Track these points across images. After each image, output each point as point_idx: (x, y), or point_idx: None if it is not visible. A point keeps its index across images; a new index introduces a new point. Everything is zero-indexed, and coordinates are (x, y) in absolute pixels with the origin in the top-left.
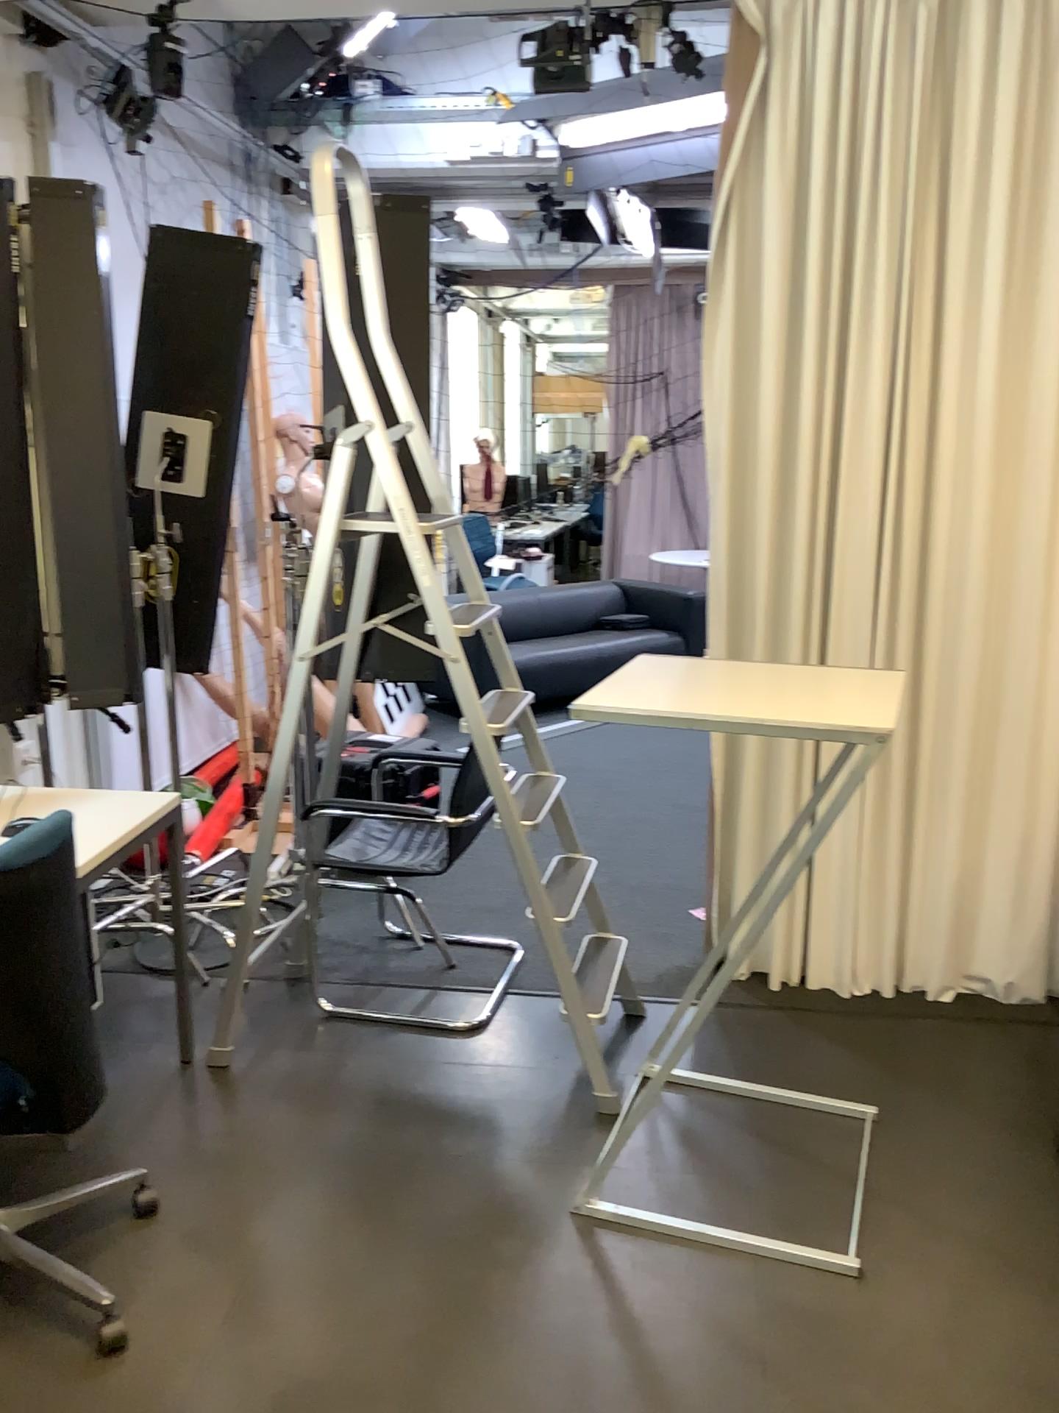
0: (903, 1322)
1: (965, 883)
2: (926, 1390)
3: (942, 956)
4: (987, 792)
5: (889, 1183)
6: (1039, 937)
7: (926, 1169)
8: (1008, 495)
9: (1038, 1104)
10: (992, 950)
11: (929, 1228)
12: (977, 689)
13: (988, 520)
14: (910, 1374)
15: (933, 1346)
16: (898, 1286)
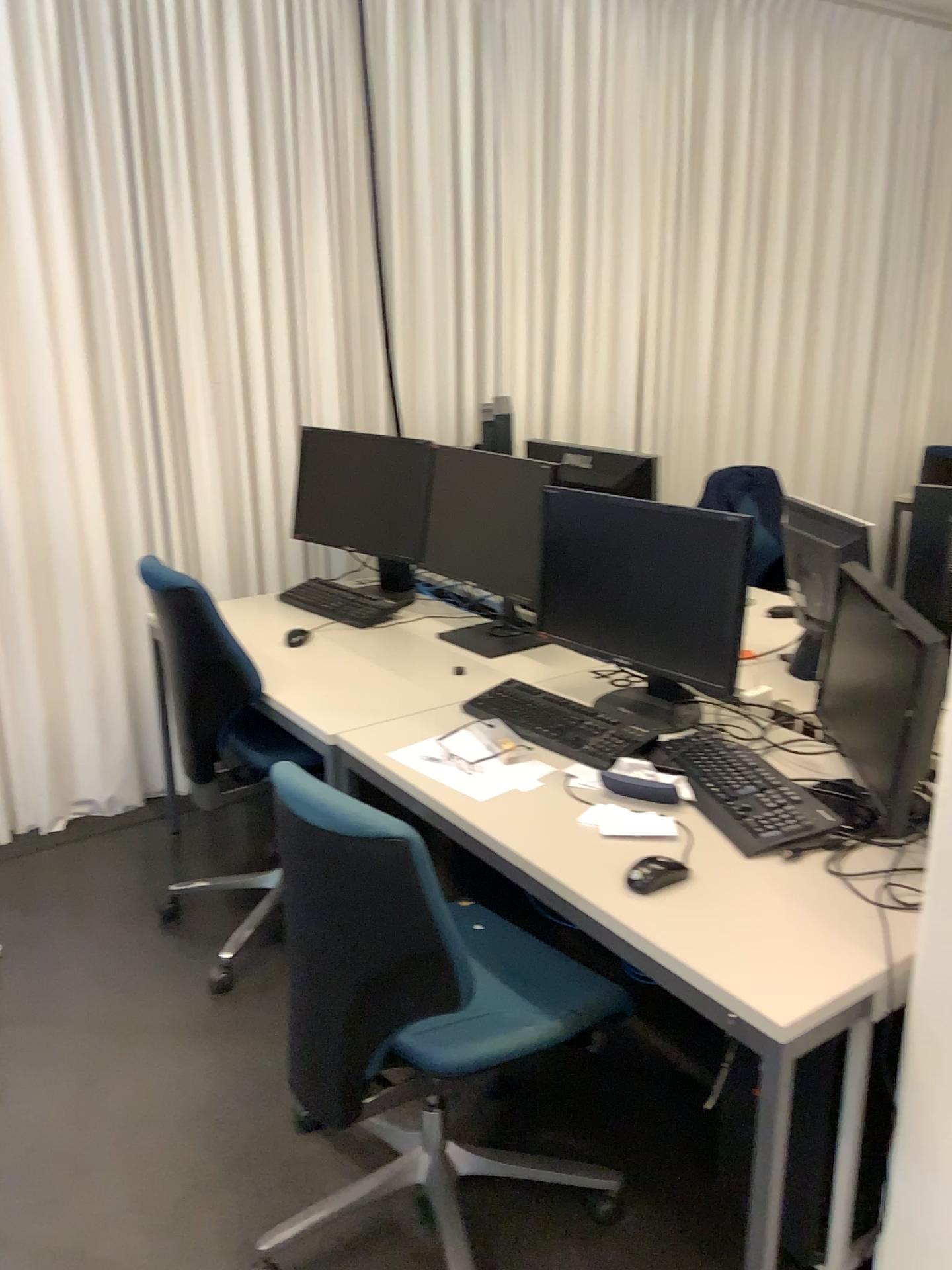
0: (40, 1118)
1: (57, 724)
2: (64, 1164)
3: (50, 792)
4: (59, 639)
5: (18, 1005)
6: (129, 752)
7: (52, 980)
8: (24, 371)
9: (143, 889)
10: (93, 774)
11: (58, 1029)
12: (32, 549)
13: (11, 394)
14: (49, 1159)
15: (69, 1125)
16: (33, 1090)
